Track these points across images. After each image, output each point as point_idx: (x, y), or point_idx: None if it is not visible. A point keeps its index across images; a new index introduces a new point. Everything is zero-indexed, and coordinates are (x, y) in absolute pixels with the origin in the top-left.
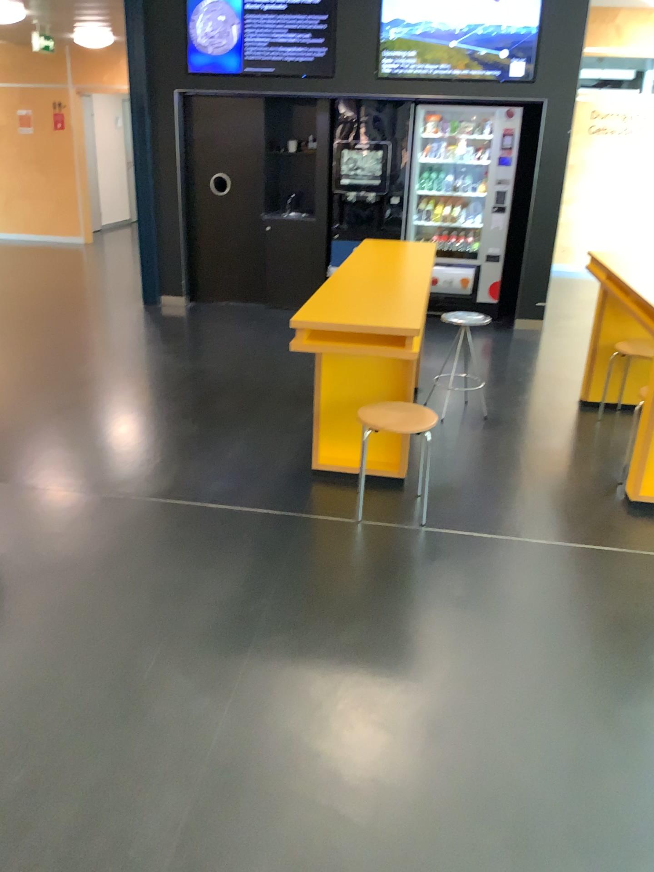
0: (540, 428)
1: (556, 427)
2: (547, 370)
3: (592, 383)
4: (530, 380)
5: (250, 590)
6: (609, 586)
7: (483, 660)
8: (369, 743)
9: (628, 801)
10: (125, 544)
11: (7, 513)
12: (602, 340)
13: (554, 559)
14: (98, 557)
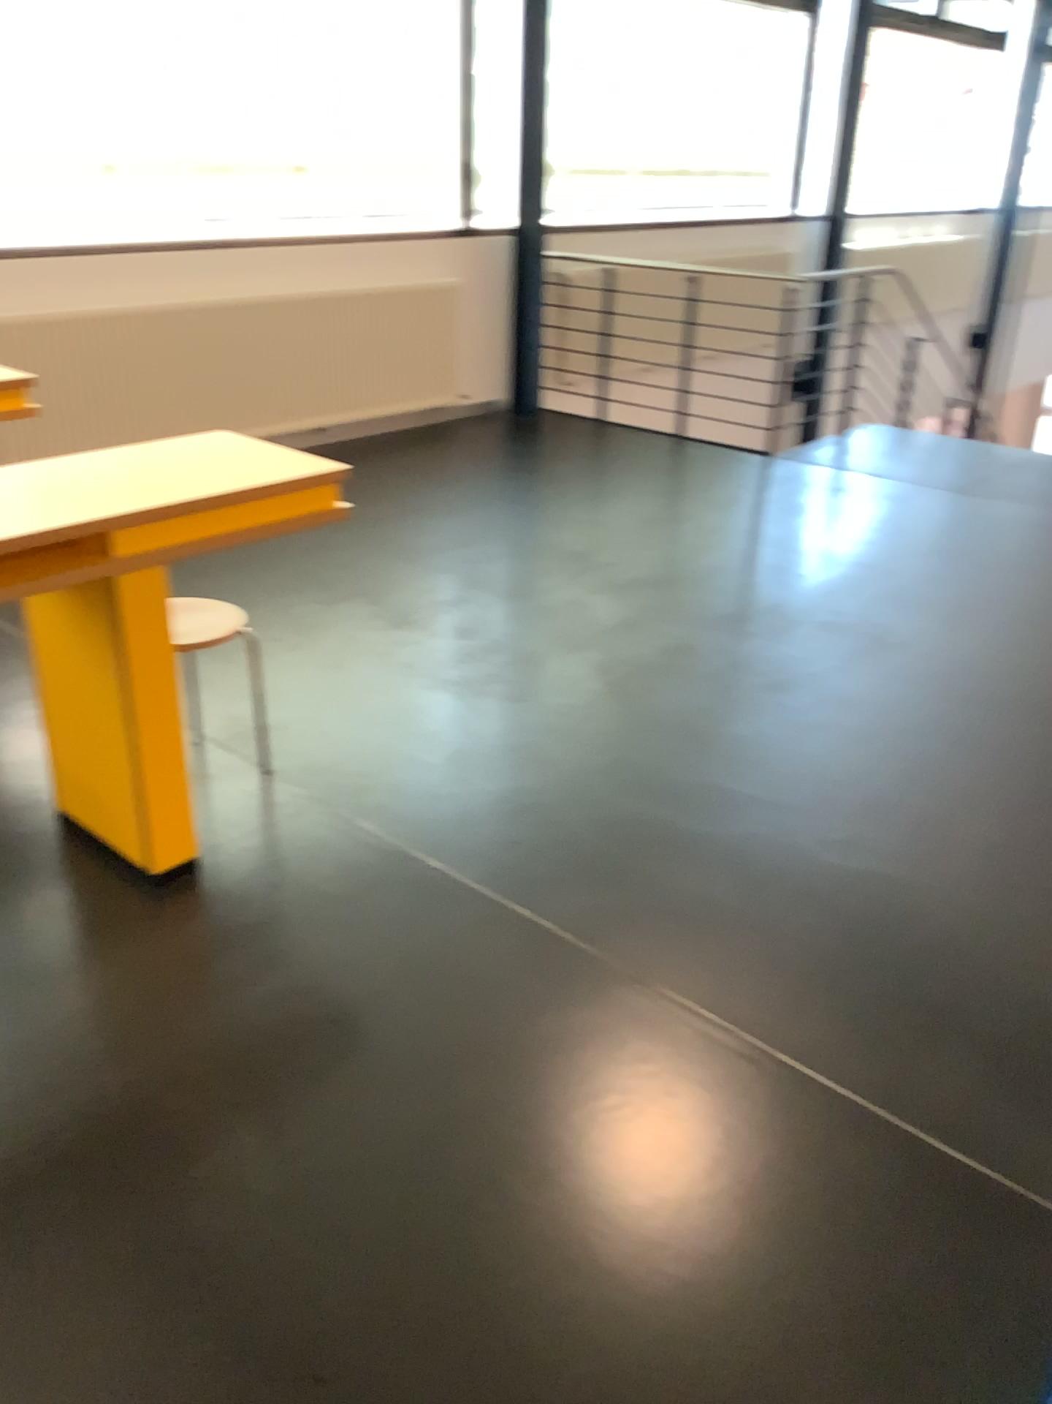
0: None
1: None
2: None
3: None
4: None
5: (496, 737)
6: None
7: (366, 641)
8: (514, 632)
9: (401, 582)
10: (605, 836)
11: (782, 960)
12: None
13: None
14: (650, 824)
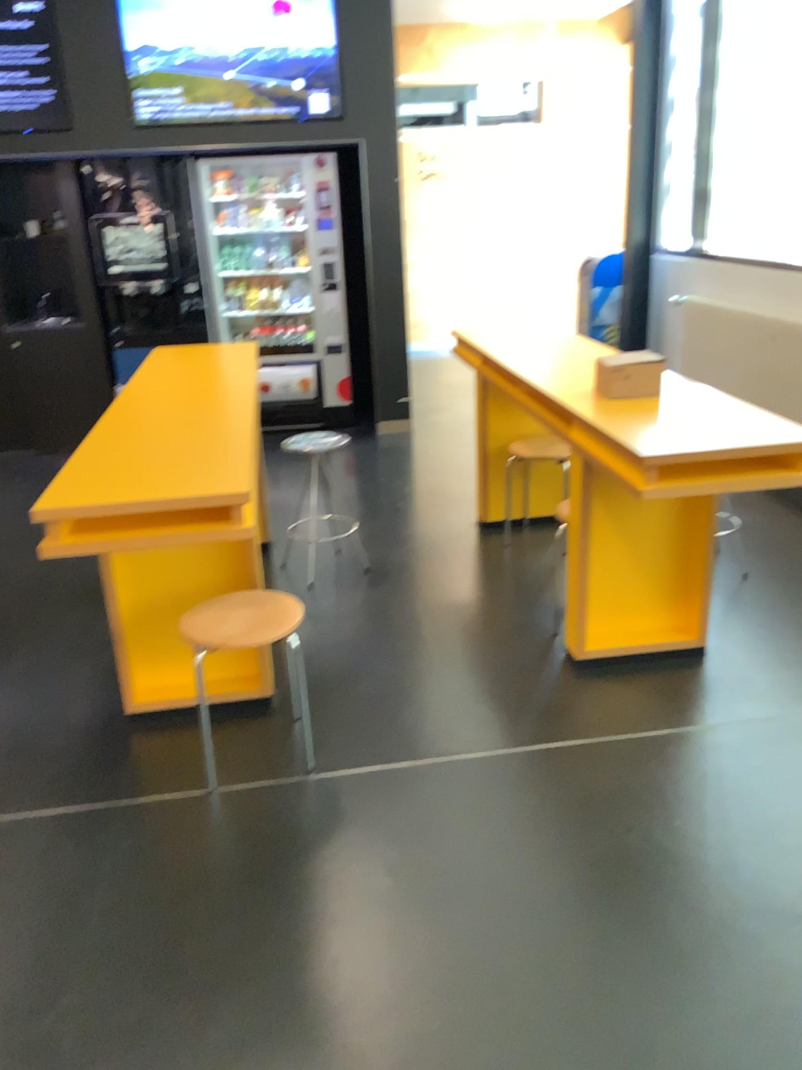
0: (438, 572)
1: (459, 566)
2: (429, 485)
3: (491, 499)
4: (411, 503)
5: (39, 982)
6: (583, 809)
7: (438, 1006)
8: None
9: None
10: None
11: None
12: (493, 442)
13: (501, 783)
14: None
